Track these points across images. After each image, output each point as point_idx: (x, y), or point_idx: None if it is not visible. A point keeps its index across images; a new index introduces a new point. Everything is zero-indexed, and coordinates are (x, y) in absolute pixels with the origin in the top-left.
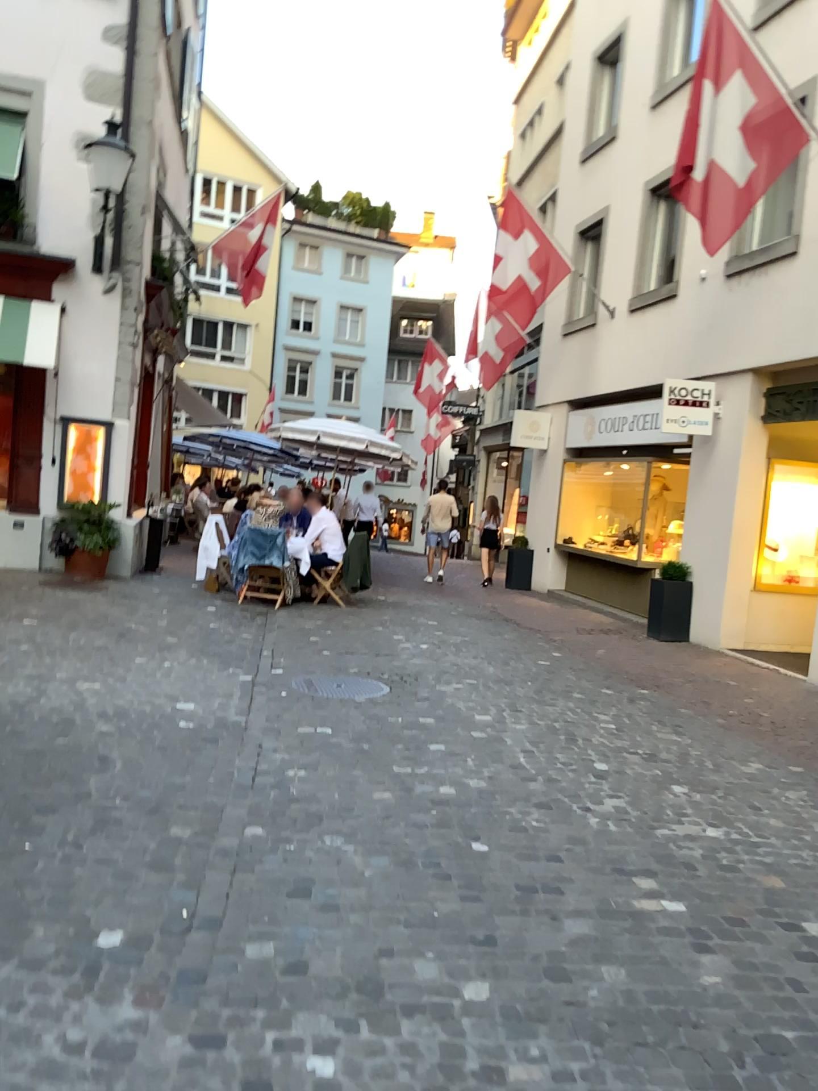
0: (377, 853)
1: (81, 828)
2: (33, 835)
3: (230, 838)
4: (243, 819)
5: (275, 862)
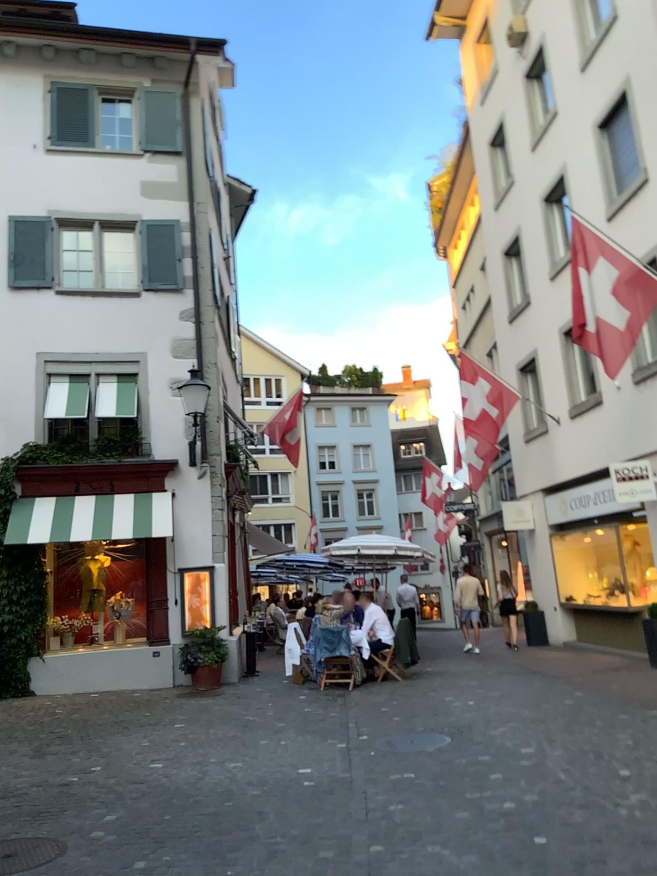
0: (466, 851)
1: (261, 858)
2: (232, 865)
3: (361, 854)
4: (367, 840)
5: (396, 865)
